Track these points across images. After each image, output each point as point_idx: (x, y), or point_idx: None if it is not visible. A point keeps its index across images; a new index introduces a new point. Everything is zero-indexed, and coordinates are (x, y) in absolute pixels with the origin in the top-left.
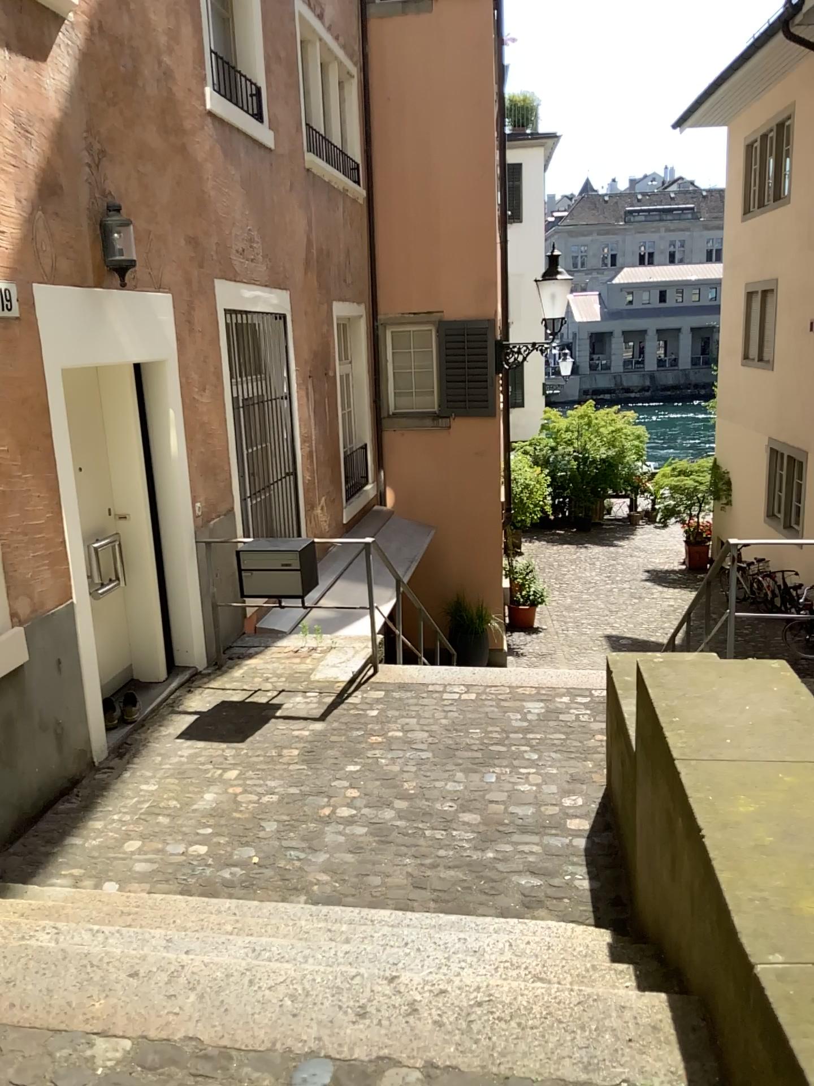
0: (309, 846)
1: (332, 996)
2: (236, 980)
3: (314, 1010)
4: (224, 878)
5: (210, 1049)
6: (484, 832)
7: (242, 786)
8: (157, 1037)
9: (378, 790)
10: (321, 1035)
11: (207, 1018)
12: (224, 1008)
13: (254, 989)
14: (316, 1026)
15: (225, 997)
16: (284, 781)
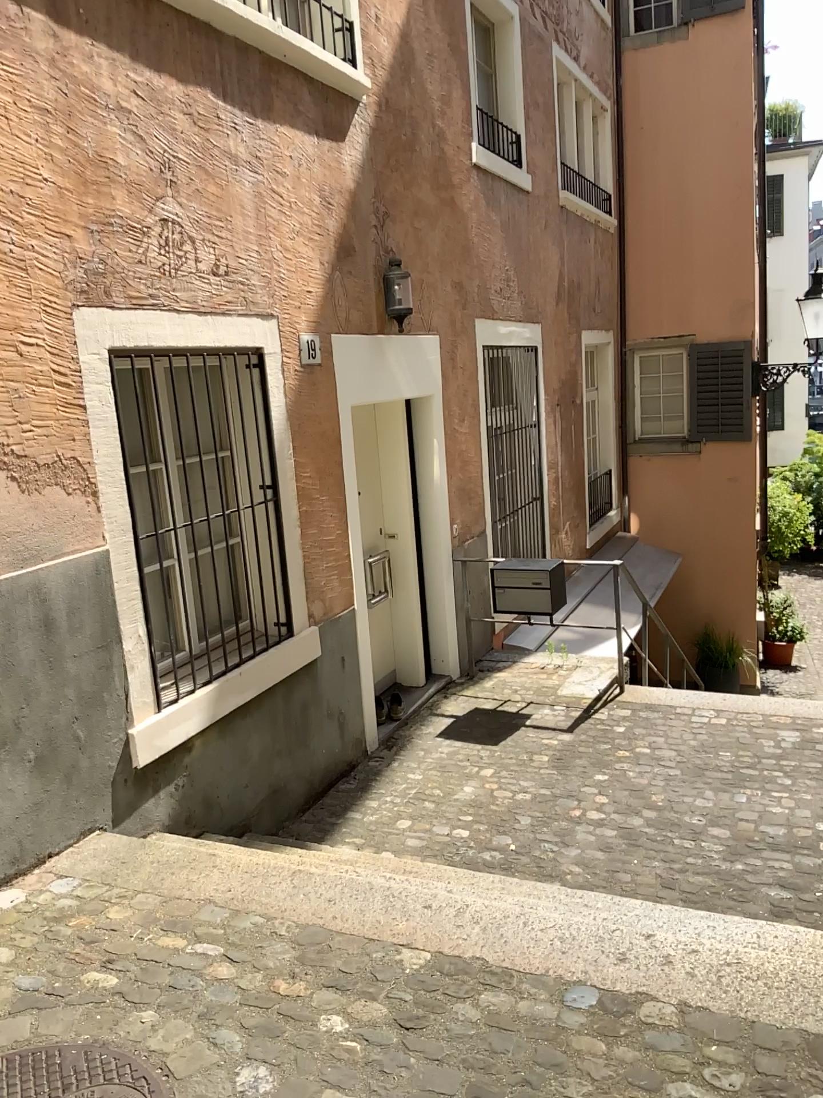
0: (562, 840)
1: (595, 945)
2: (512, 922)
3: (580, 951)
4: (485, 860)
5: (494, 969)
6: (733, 844)
7: (498, 783)
8: (450, 955)
9: (627, 797)
10: (587, 970)
11: (490, 946)
12: (503, 941)
13: (527, 931)
14: (583, 963)
15: (503, 933)
16: (537, 782)
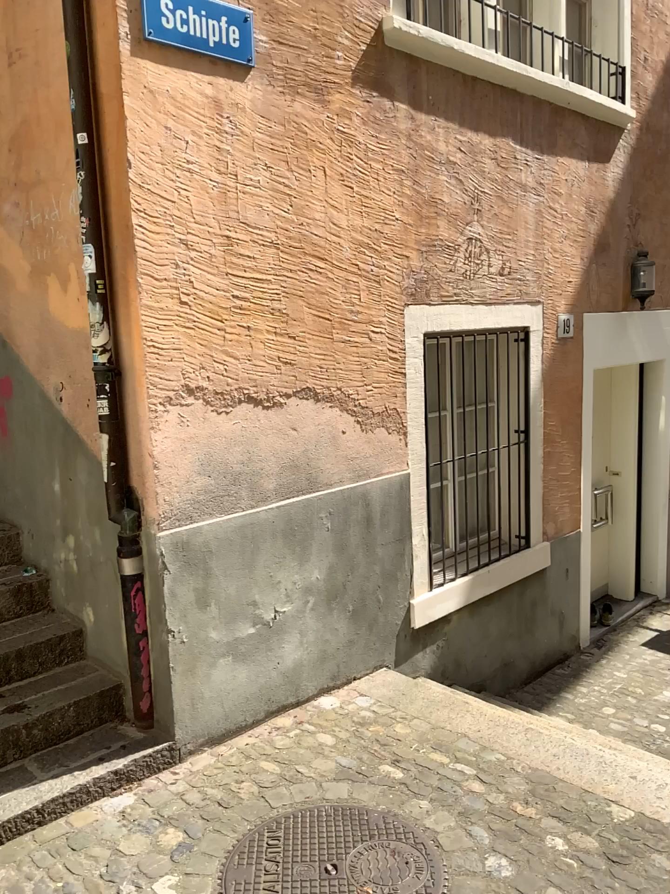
0: None
1: None
2: None
3: None
4: None
5: None
6: None
7: None
8: (650, 818)
9: None
10: None
11: None
12: None
13: None
14: None
15: None
16: None
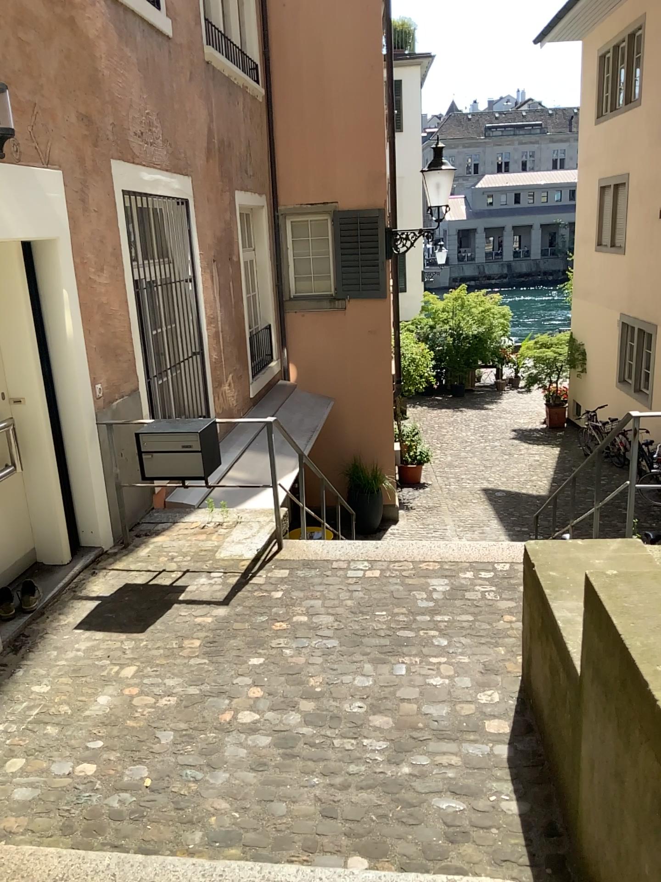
0: (207, 765)
1: None
2: None
3: None
4: (109, 813)
5: None
6: (397, 742)
7: (140, 685)
8: None
9: (283, 688)
10: None
11: None
12: None
13: None
14: None
15: None
16: (184, 679)
